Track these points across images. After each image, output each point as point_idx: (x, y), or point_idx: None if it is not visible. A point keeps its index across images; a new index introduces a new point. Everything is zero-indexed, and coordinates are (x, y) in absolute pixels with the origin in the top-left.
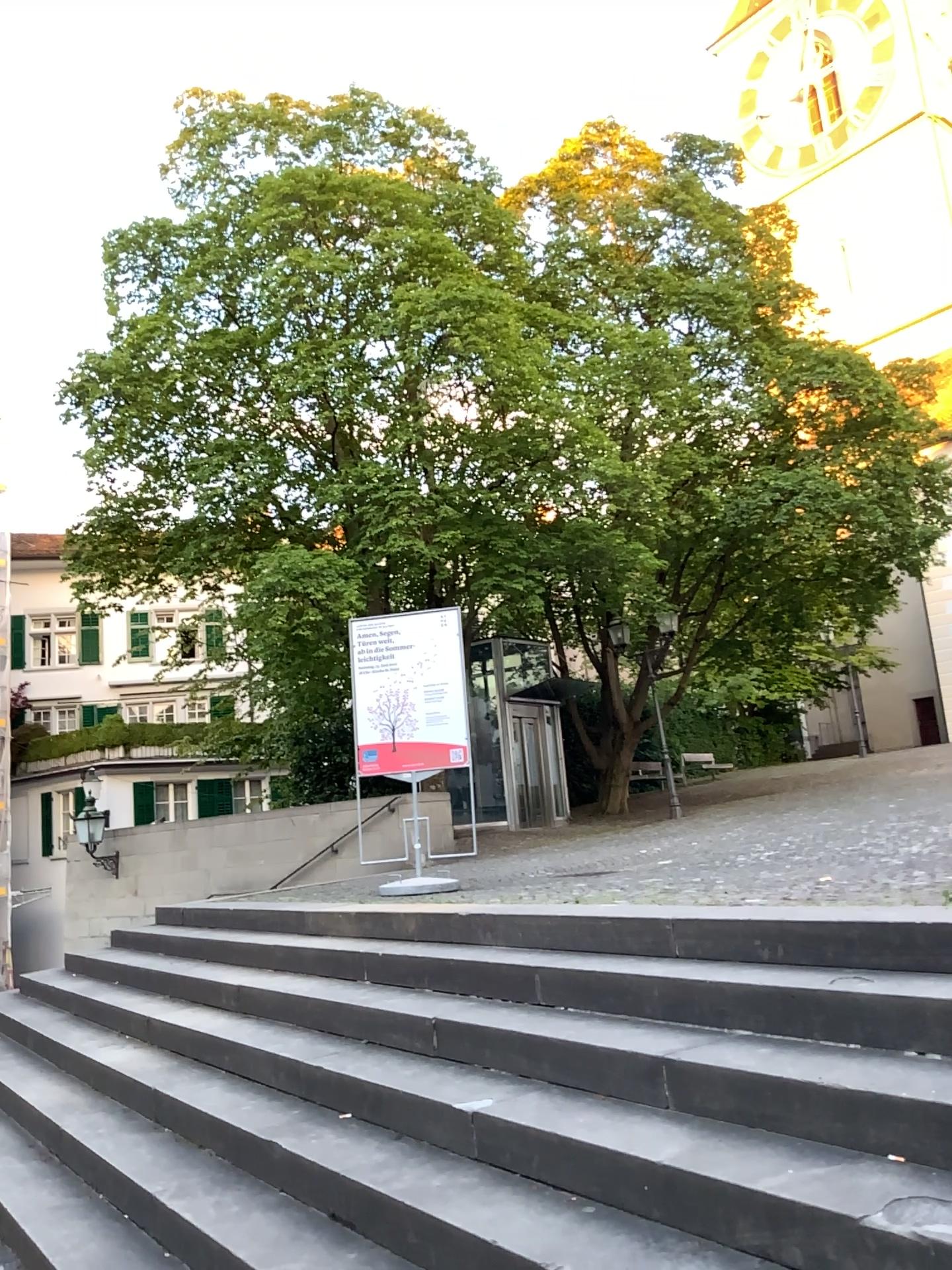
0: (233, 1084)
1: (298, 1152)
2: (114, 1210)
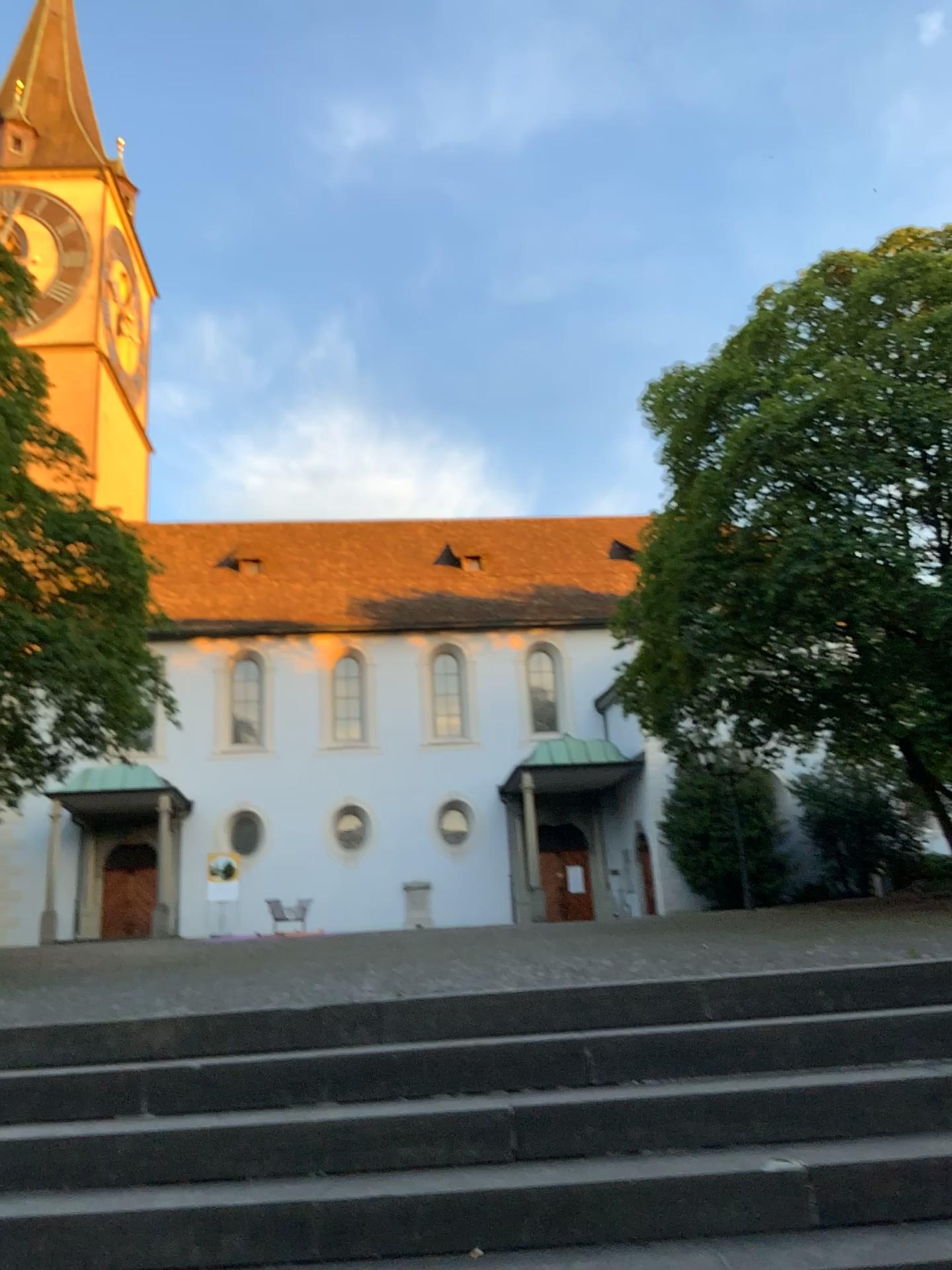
0: None
1: None
2: None
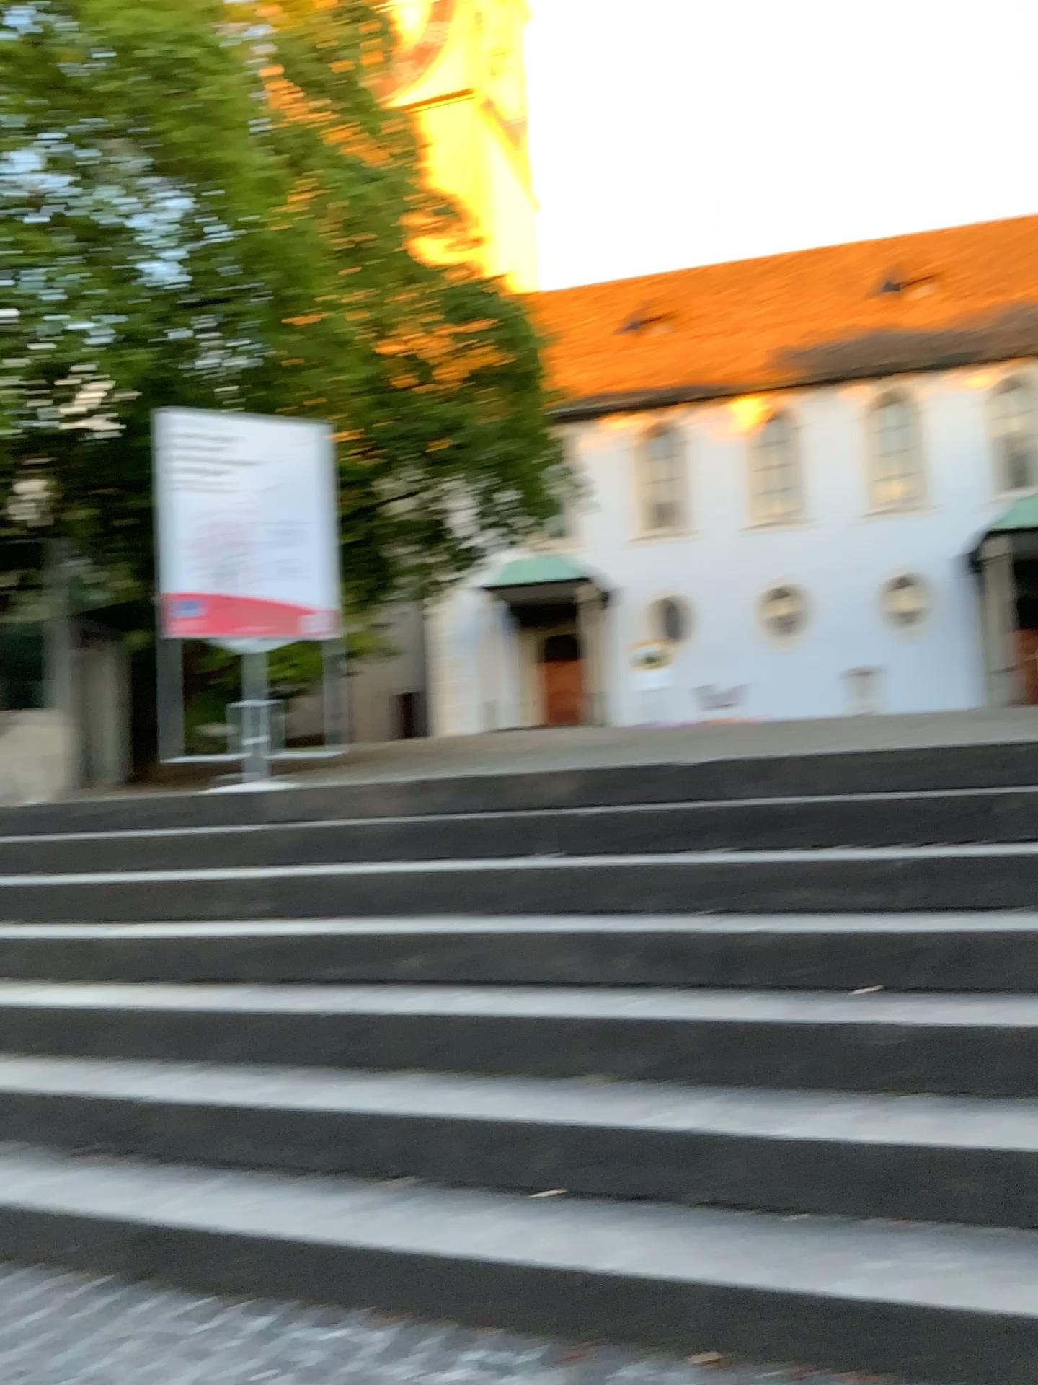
0: (493, 998)
1: (907, 1038)
2: (521, 1189)
